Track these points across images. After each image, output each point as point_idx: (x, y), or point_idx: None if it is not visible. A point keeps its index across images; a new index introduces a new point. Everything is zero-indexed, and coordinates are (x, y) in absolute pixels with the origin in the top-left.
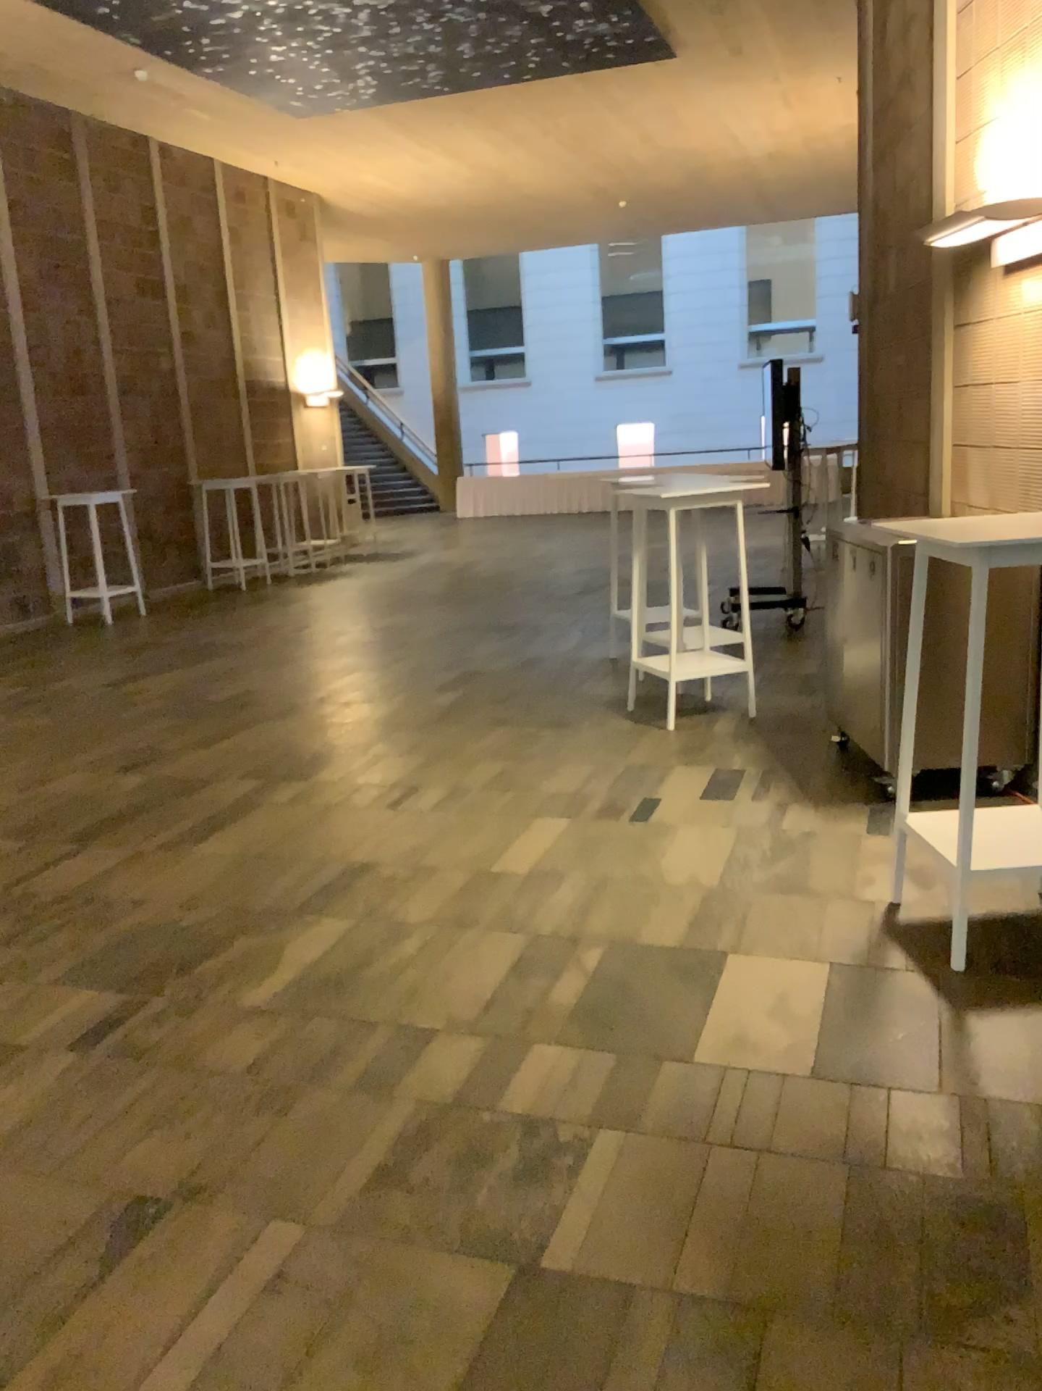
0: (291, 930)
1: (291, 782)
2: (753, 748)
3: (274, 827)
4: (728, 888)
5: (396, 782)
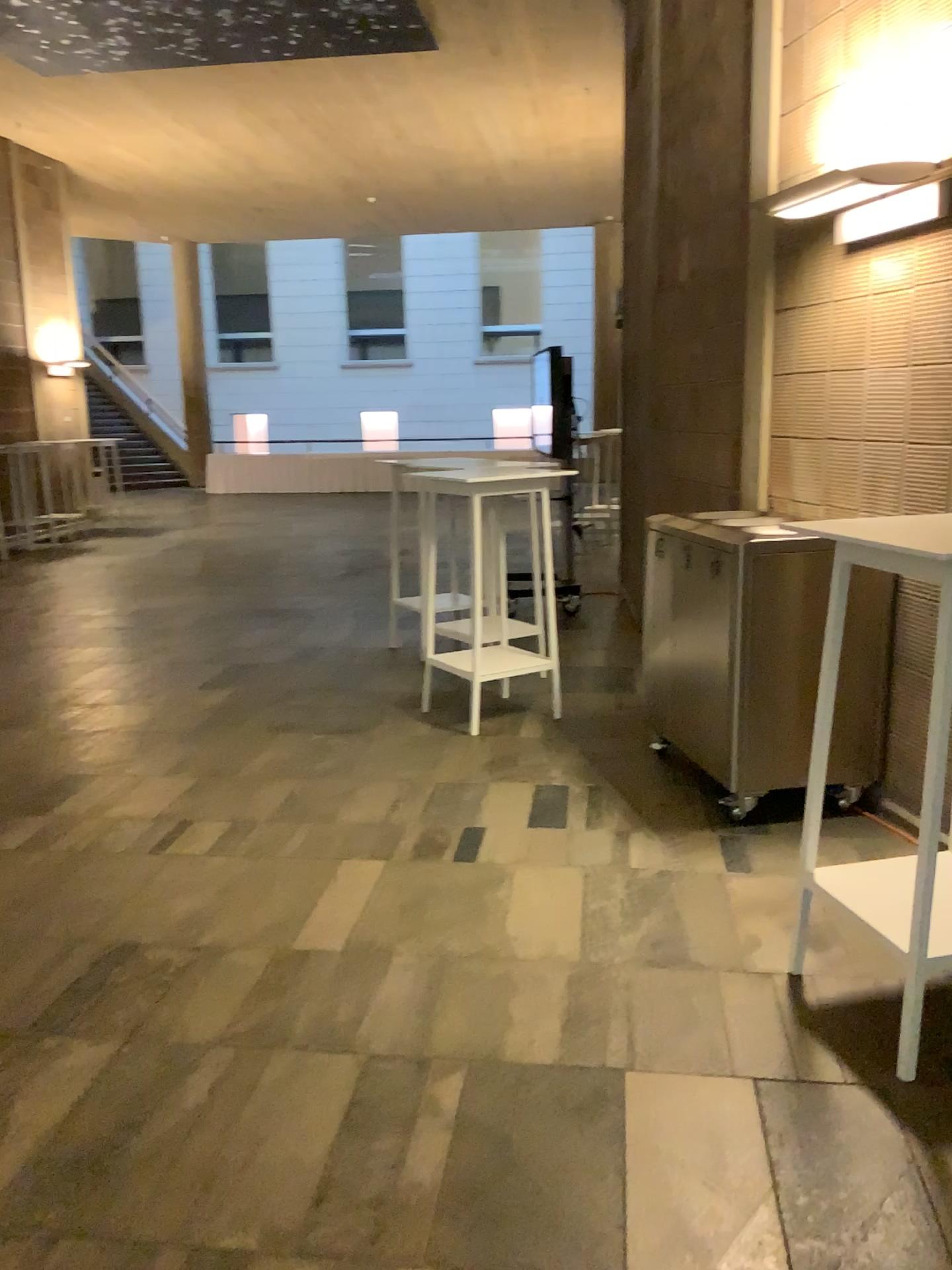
0: (20, 1075)
1: (26, 817)
2: (572, 761)
3: (0, 890)
4: (600, 968)
5: (162, 816)
